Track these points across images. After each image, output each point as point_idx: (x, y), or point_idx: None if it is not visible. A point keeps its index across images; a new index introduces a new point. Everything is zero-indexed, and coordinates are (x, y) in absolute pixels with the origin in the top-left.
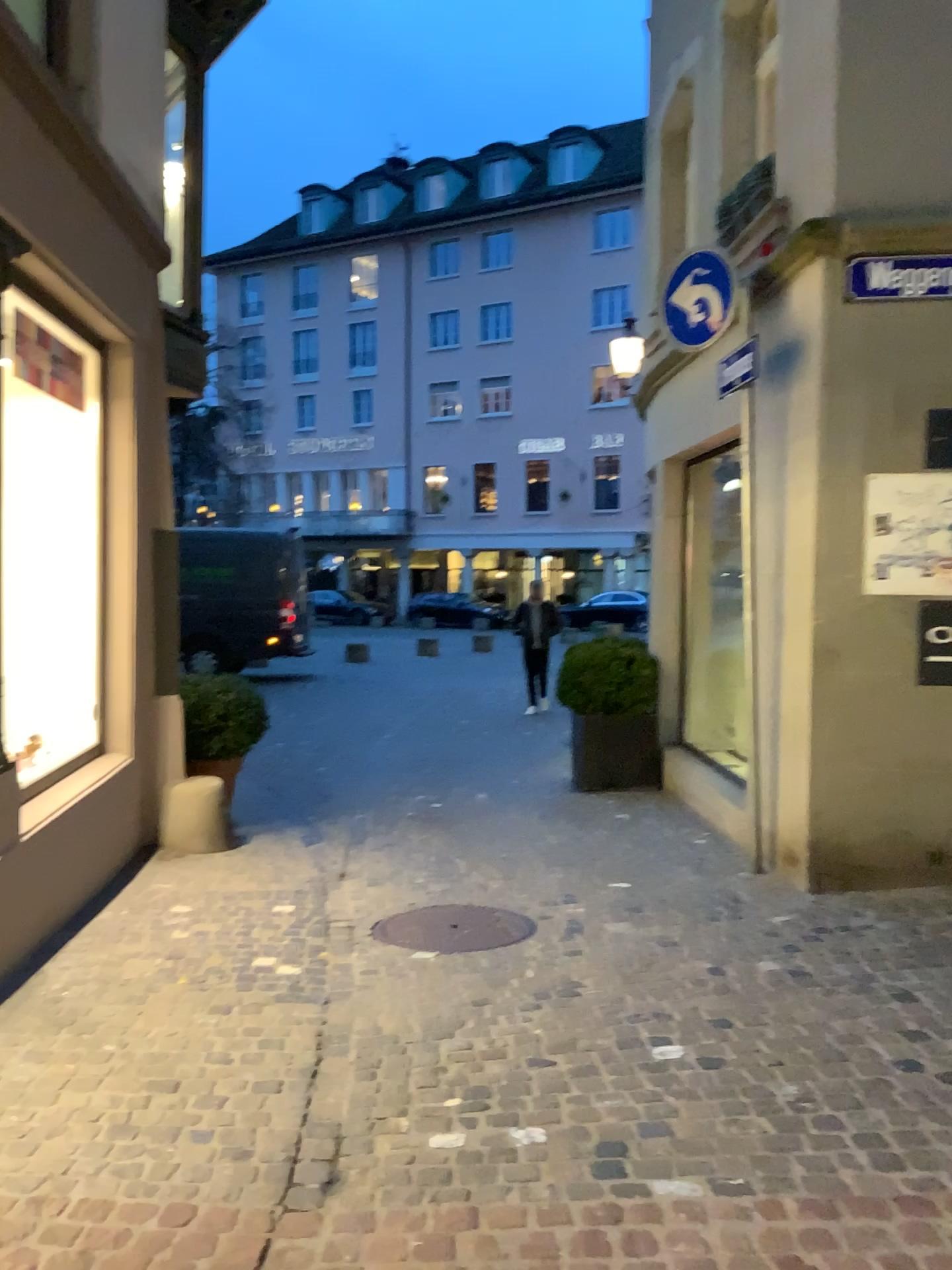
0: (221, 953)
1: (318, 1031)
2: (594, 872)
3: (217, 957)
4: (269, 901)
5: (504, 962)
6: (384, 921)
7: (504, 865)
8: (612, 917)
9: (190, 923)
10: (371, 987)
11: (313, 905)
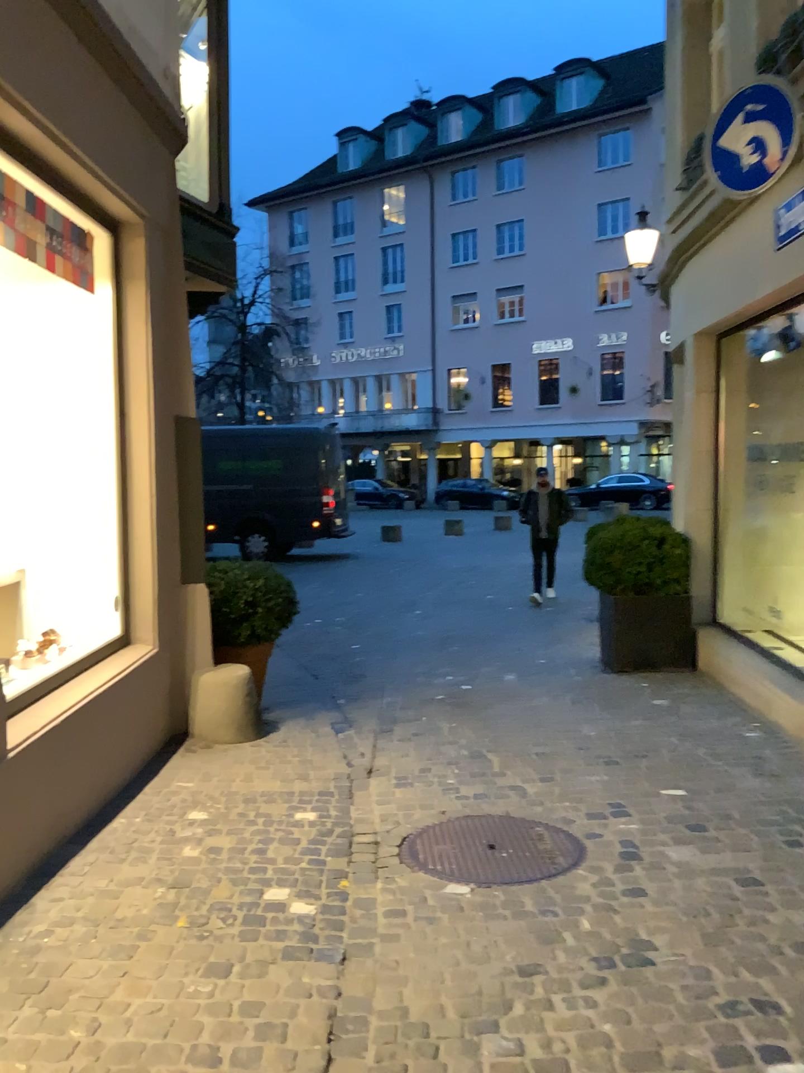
0: (228, 884)
1: (329, 1015)
2: (643, 778)
3: (224, 889)
4: (289, 809)
5: (553, 906)
6: (412, 839)
7: (543, 767)
8: (674, 841)
9: (200, 841)
10: (396, 940)
11: (336, 816)
